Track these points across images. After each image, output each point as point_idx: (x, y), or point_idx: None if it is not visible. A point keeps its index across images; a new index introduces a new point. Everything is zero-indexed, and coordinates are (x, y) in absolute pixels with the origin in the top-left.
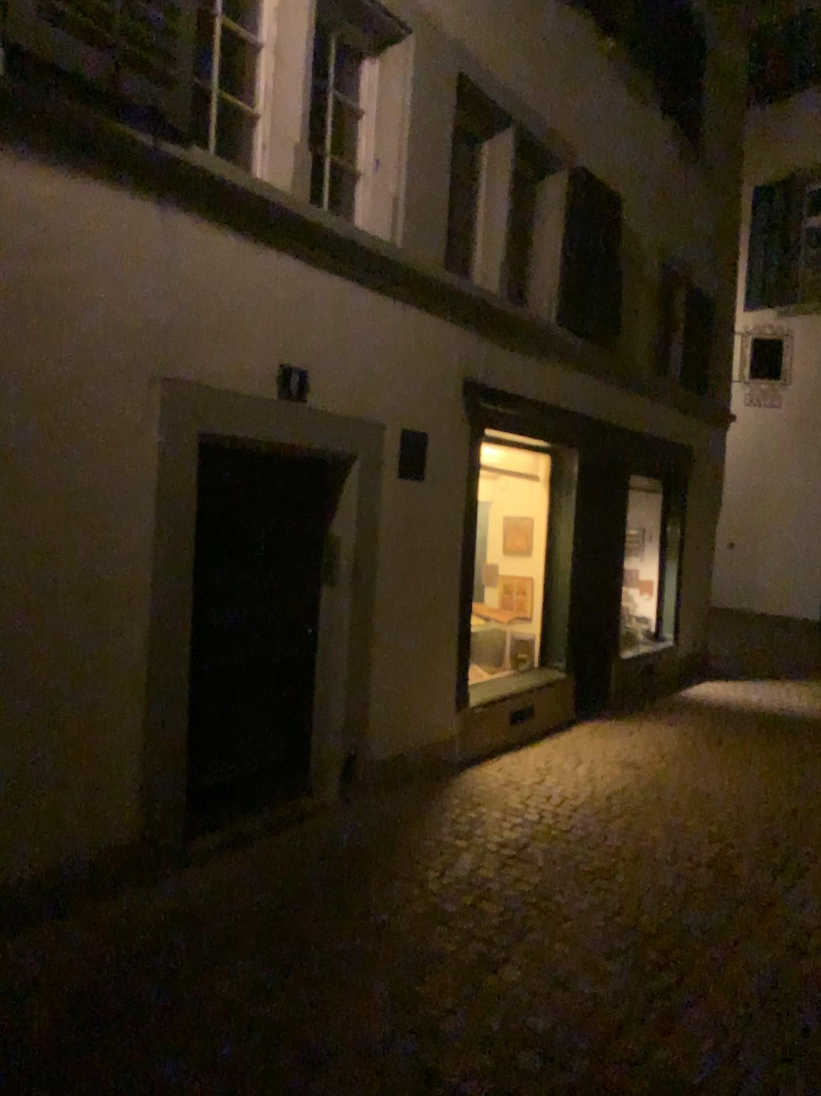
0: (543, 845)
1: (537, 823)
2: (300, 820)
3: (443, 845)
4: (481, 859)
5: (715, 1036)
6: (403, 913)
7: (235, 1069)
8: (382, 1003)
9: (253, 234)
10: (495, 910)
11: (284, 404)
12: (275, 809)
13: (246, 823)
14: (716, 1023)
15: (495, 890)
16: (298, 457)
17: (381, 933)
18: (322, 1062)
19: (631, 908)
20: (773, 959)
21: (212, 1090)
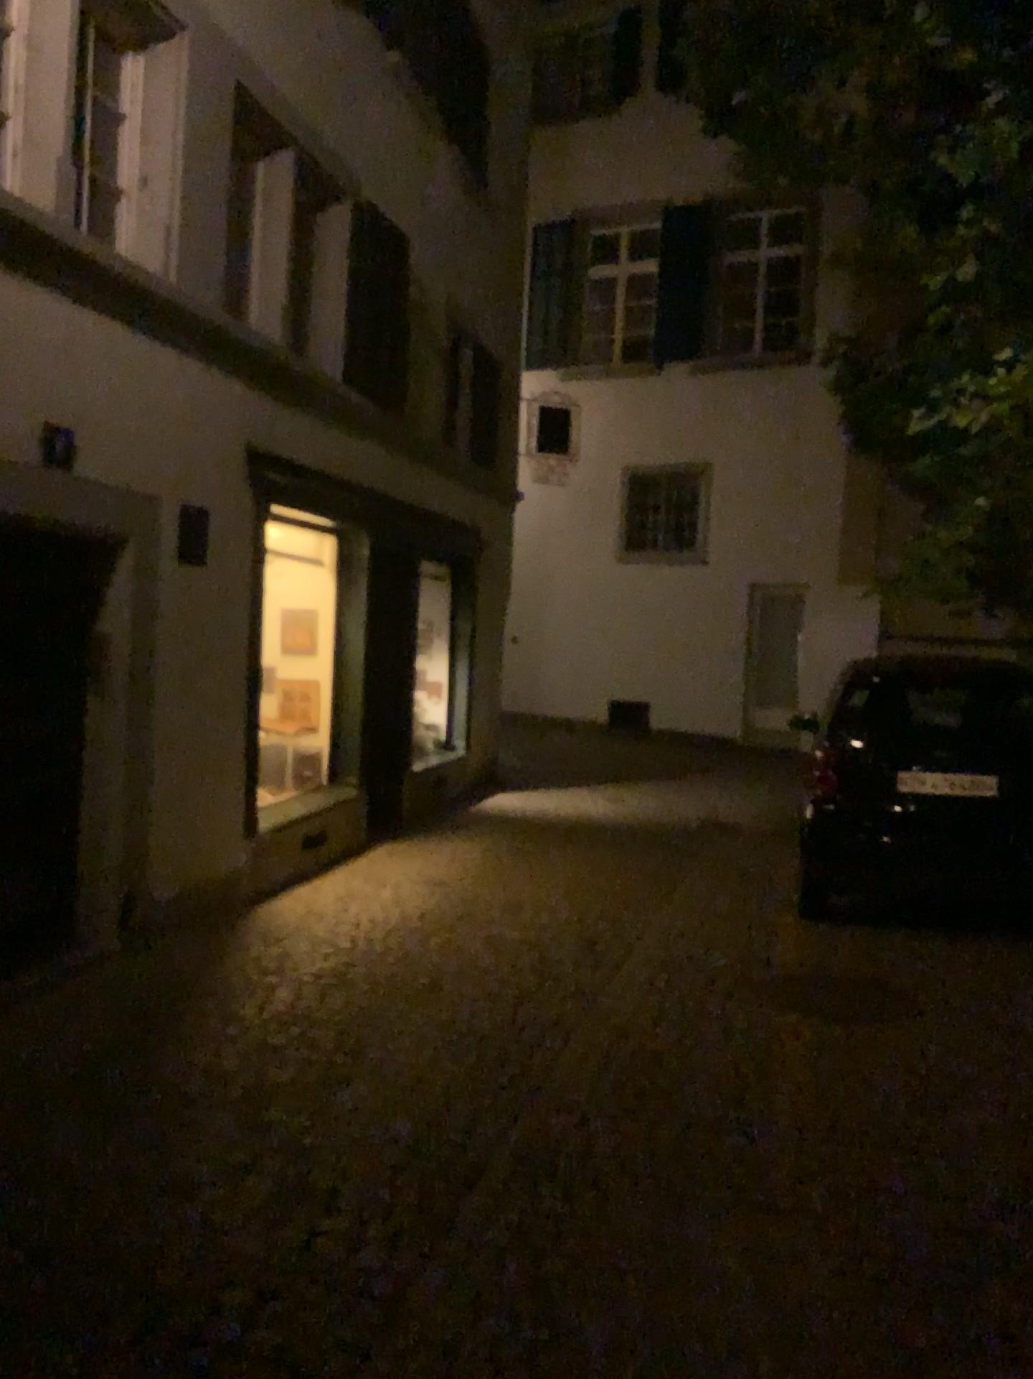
0: (364, 972)
1: (352, 952)
2: (77, 975)
3: (254, 984)
4: (300, 992)
5: (565, 1114)
6: (229, 1054)
7: (95, 1216)
8: (236, 1135)
9: (17, 268)
10: (328, 1039)
11: (54, 476)
12: (44, 967)
13: (13, 985)
14: (564, 1104)
15: (322, 1020)
16: (65, 540)
17: (213, 1075)
18: (191, 1195)
19: (466, 1019)
20: (606, 1045)
21: (80, 1236)
